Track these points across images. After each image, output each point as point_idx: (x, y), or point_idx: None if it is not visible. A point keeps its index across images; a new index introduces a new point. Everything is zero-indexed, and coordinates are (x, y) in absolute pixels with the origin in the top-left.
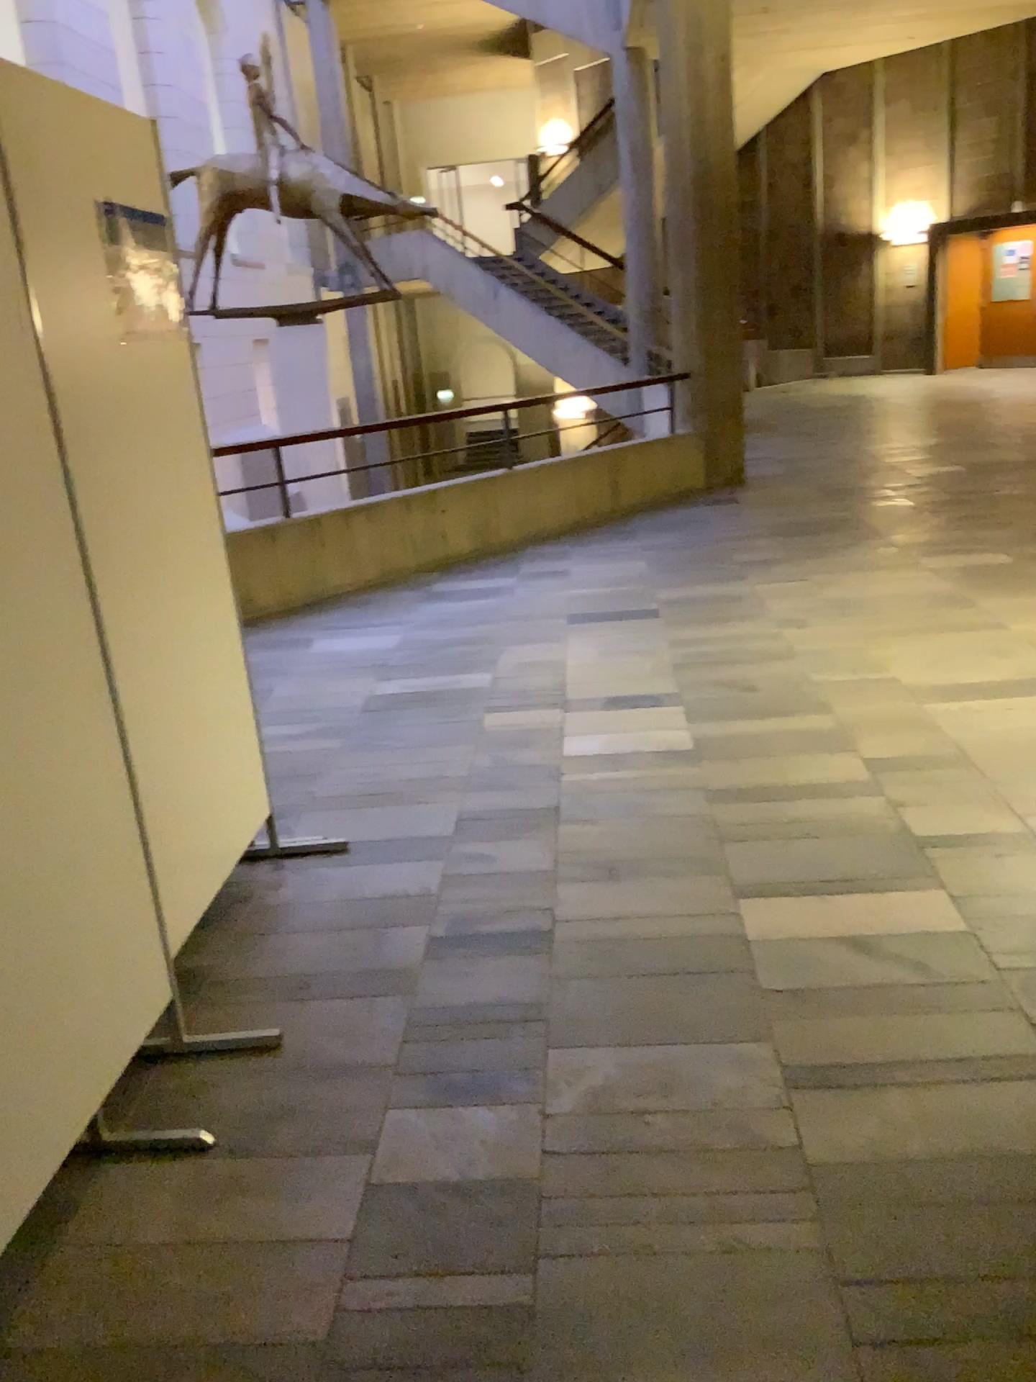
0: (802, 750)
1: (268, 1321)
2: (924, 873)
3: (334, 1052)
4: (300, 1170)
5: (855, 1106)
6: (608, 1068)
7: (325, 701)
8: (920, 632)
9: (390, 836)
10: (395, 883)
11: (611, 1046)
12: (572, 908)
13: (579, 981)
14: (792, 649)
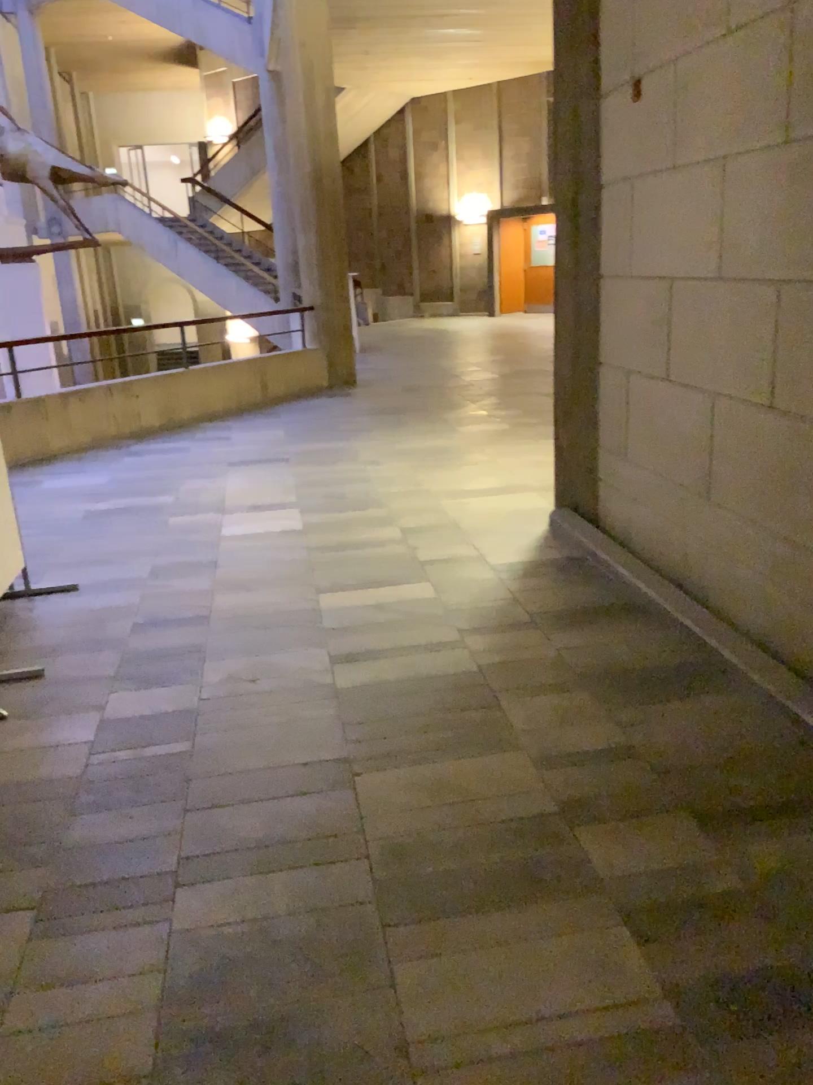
0: (365, 524)
1: (50, 769)
2: (422, 575)
3: (78, 672)
4: (63, 717)
5: (364, 666)
6: (237, 664)
7: (57, 515)
8: (446, 464)
9: (107, 579)
10: (111, 600)
11: (239, 656)
12: (221, 603)
13: (223, 633)
14: (368, 475)
